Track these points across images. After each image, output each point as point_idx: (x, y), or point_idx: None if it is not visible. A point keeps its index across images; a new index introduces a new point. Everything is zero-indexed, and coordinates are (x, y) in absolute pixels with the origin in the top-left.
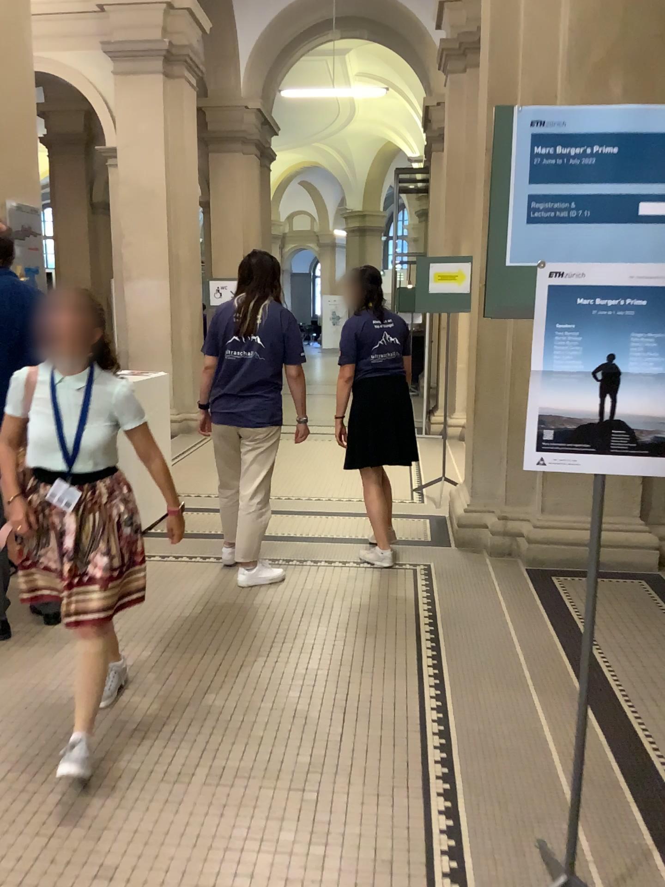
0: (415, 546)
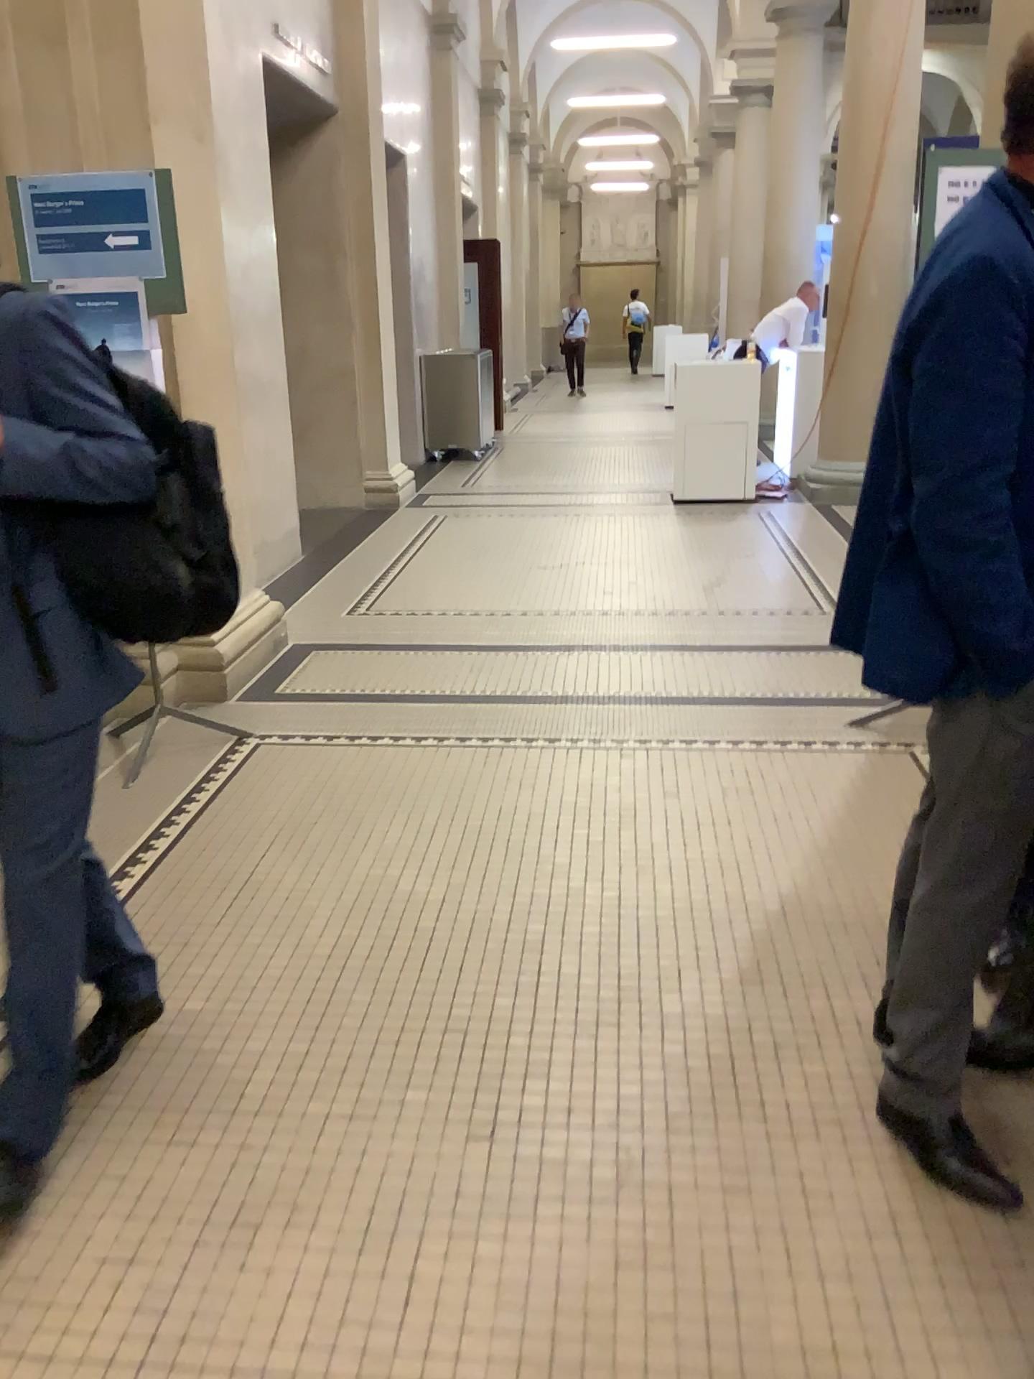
0: None
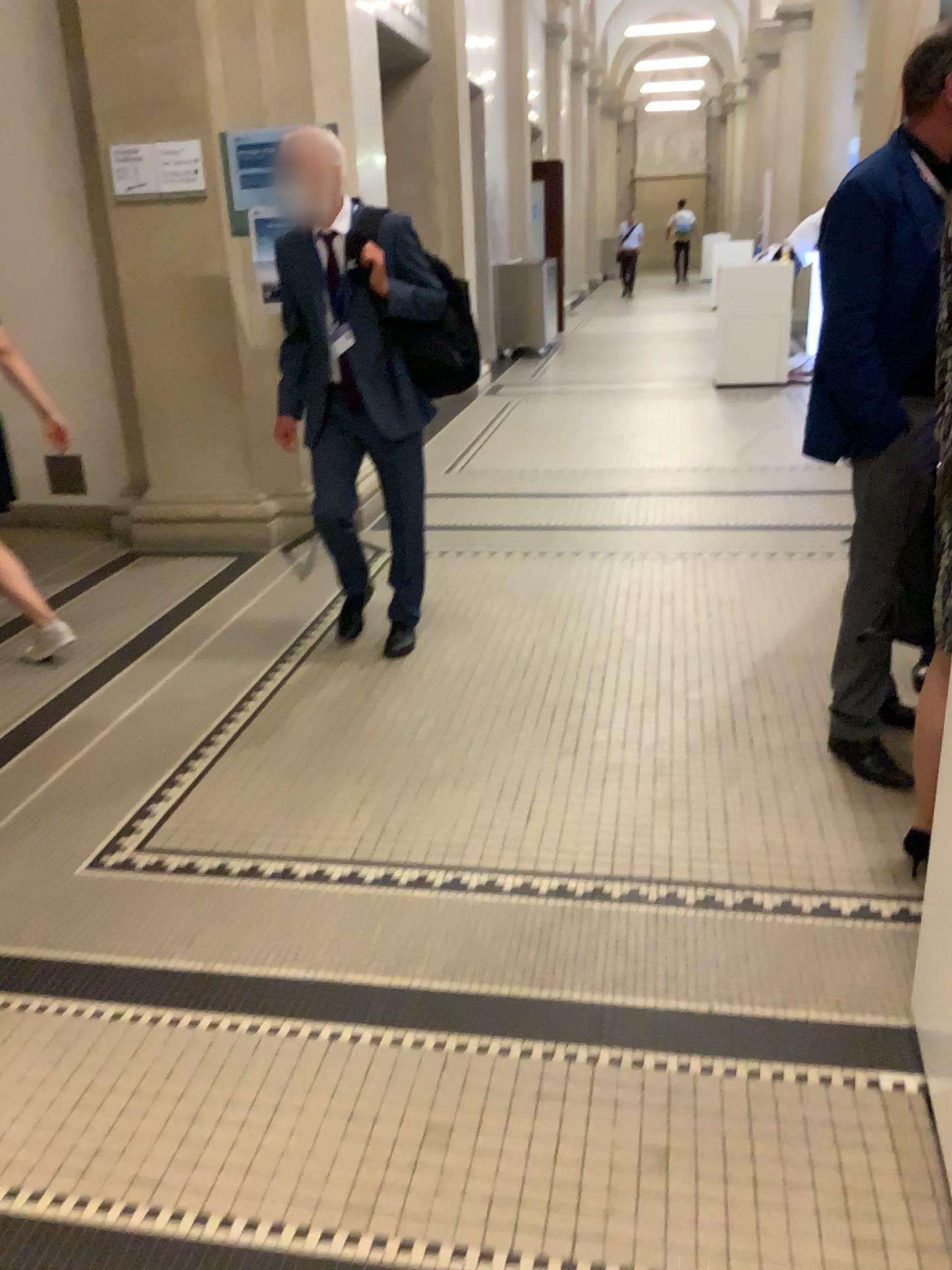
0: (68, 926)
